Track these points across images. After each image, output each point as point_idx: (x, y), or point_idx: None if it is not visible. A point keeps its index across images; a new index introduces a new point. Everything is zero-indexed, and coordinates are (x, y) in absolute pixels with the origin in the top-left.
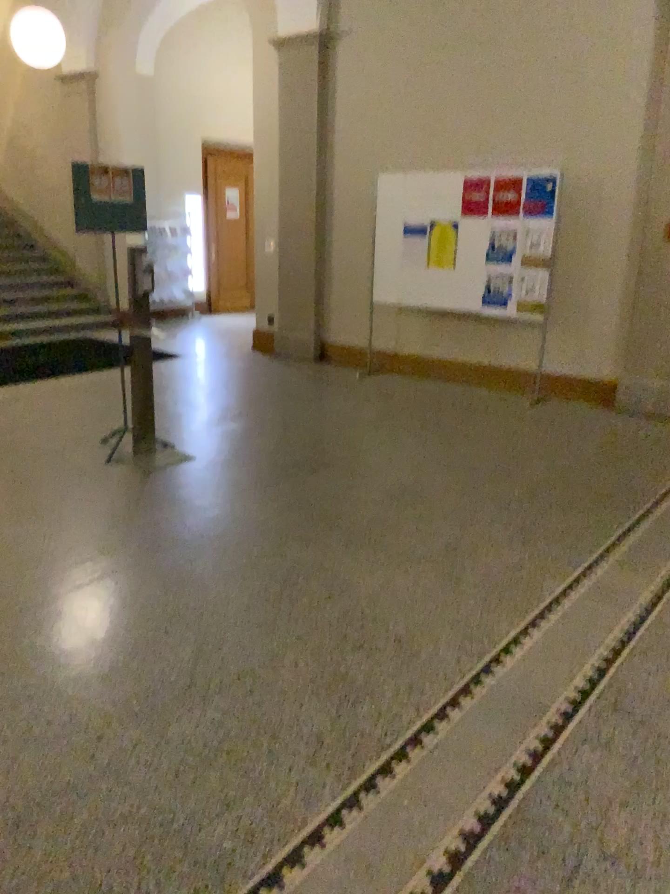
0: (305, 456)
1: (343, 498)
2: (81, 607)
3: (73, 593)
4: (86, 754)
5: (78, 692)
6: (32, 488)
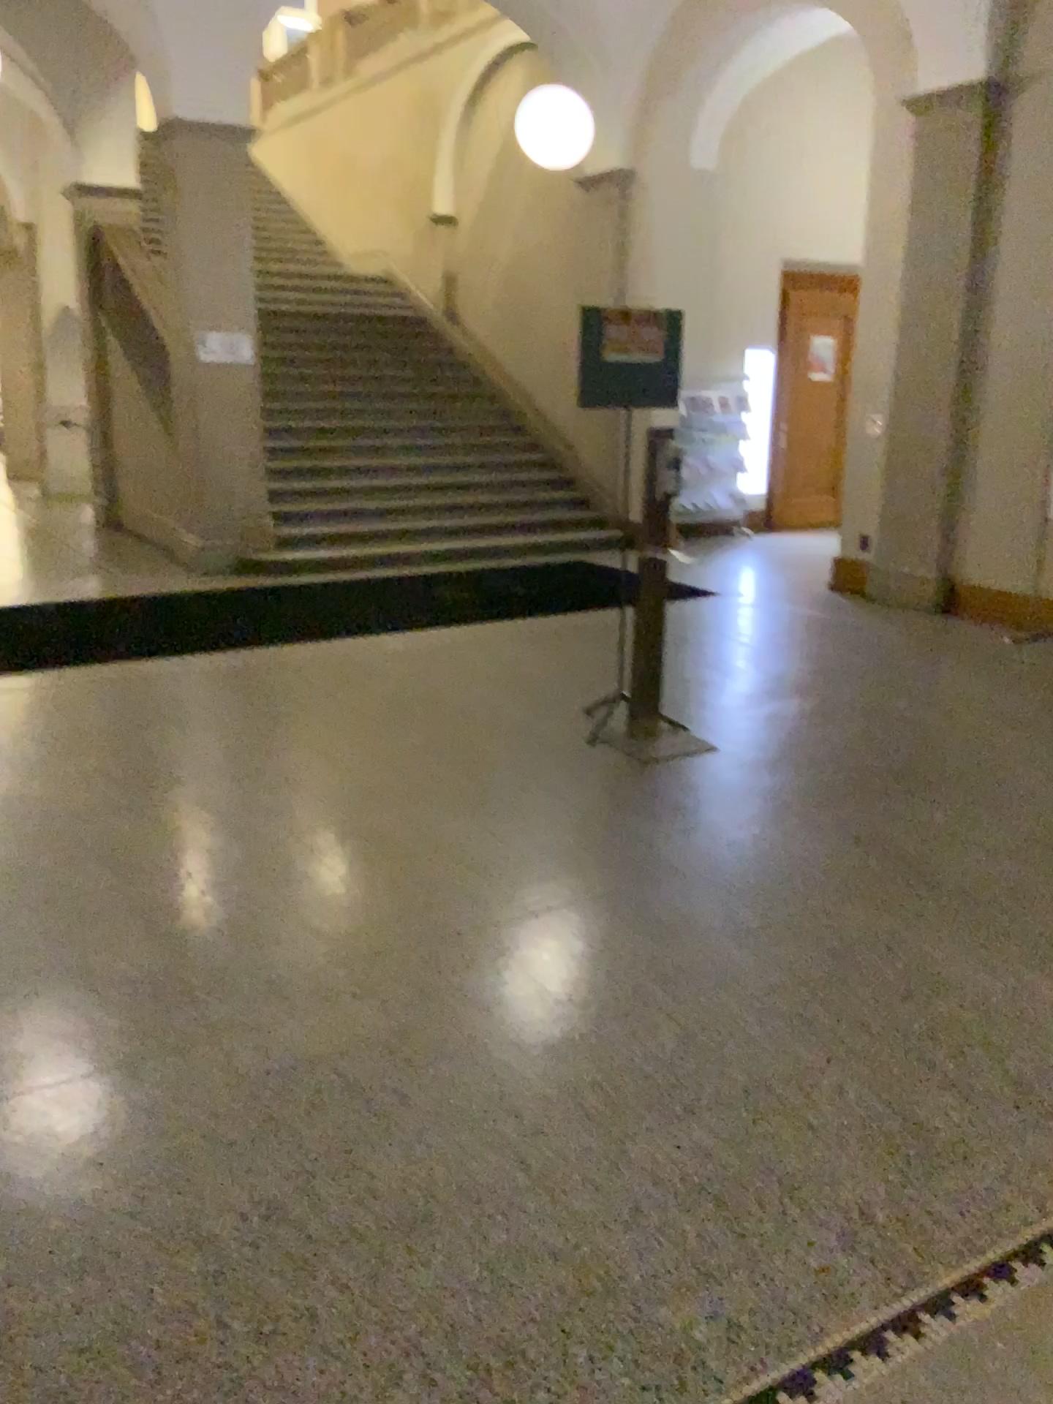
0: (900, 767)
1: (960, 842)
2: (530, 951)
3: (522, 928)
4: (514, 1162)
5: (513, 1072)
6: (484, 771)
